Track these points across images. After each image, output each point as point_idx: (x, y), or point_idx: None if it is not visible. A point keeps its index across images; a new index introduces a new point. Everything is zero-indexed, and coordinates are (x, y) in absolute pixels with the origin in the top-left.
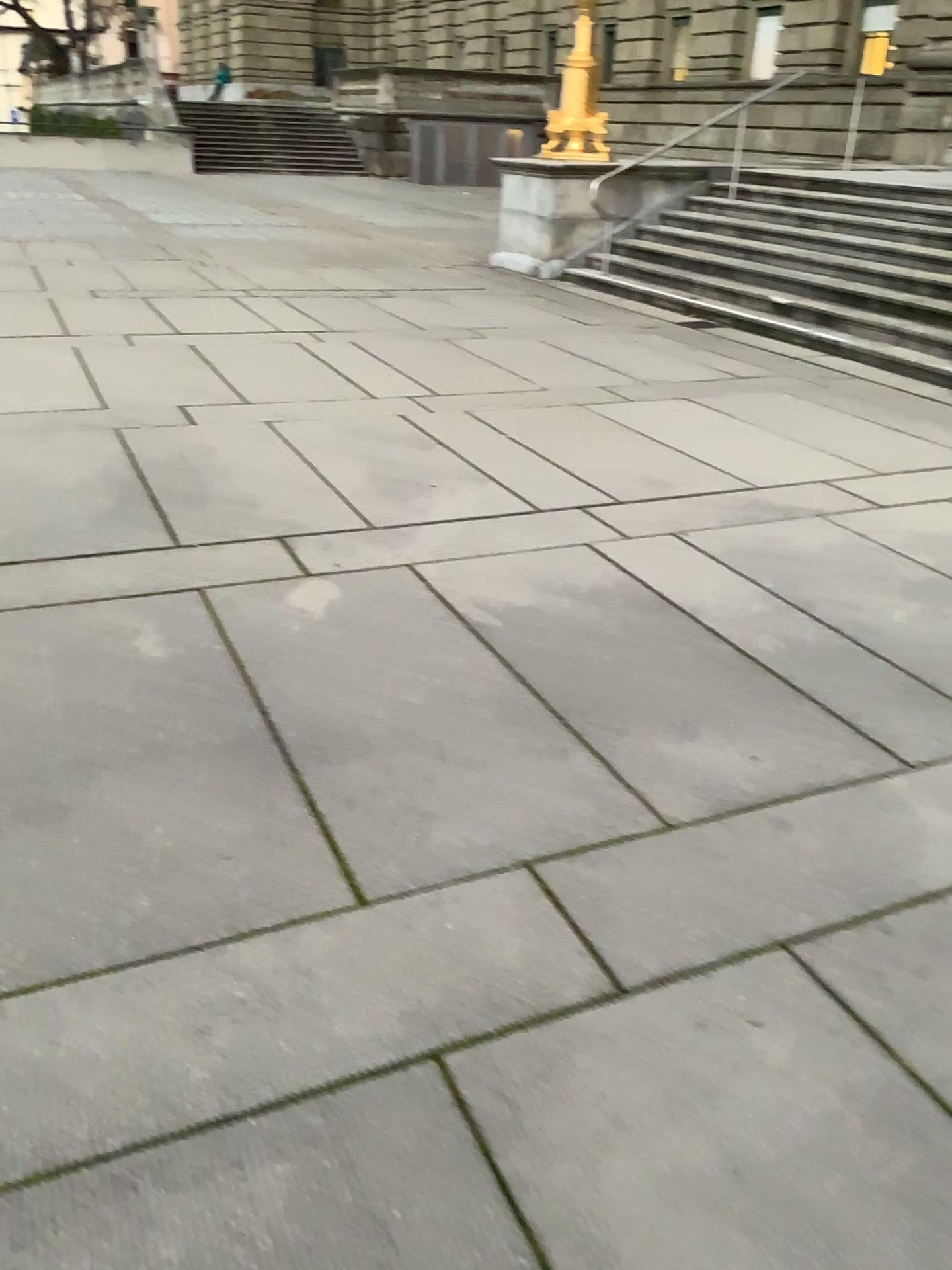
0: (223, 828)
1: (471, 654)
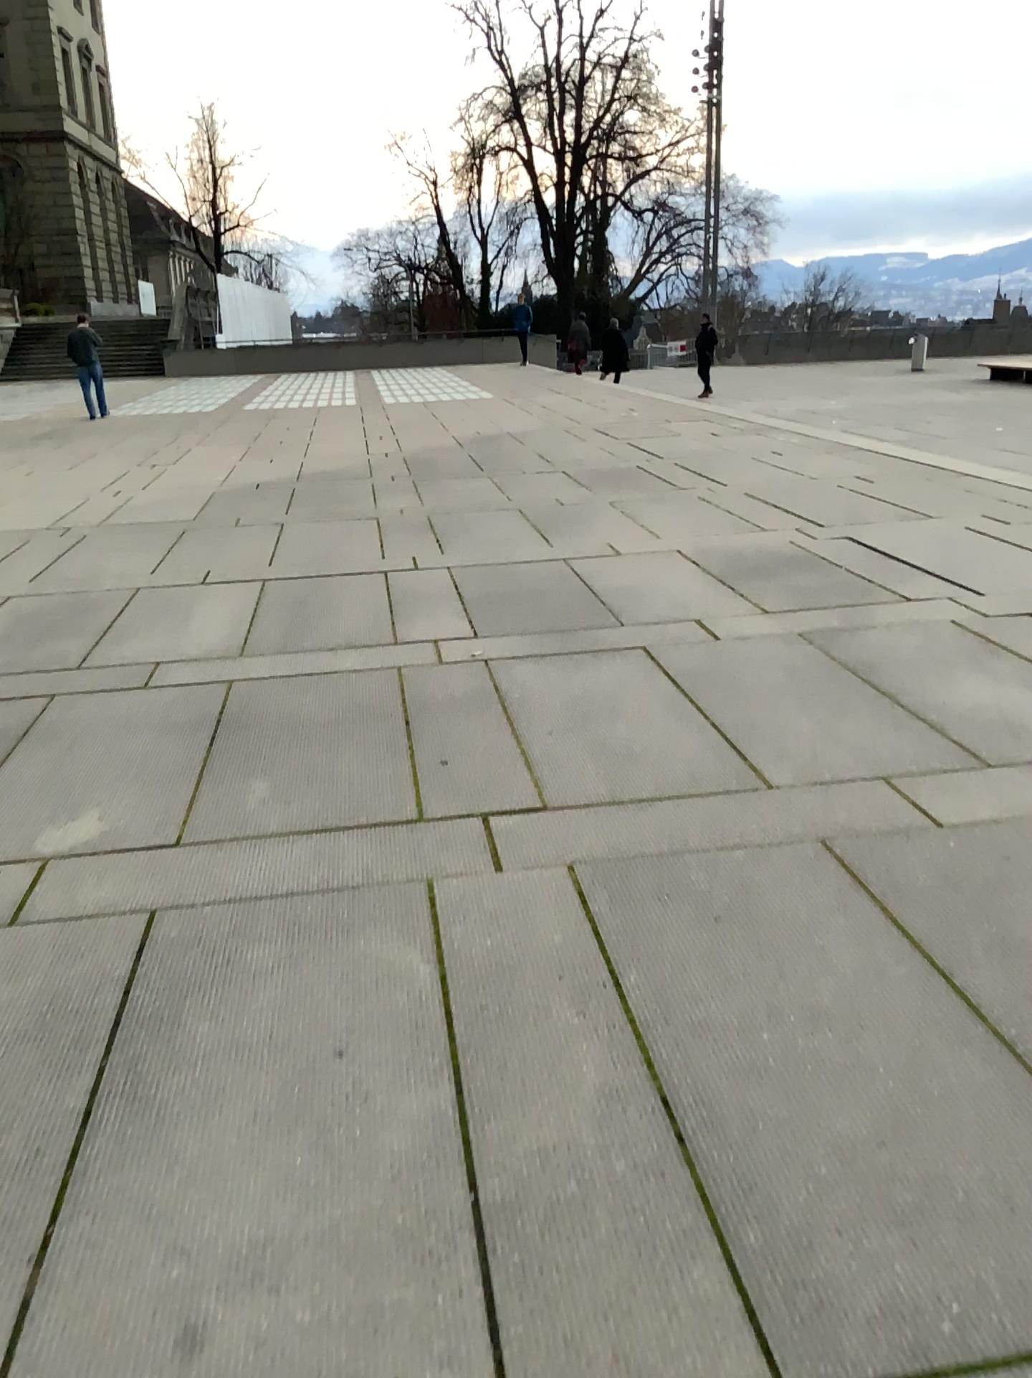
0: (271, 698)
1: (11, 779)
